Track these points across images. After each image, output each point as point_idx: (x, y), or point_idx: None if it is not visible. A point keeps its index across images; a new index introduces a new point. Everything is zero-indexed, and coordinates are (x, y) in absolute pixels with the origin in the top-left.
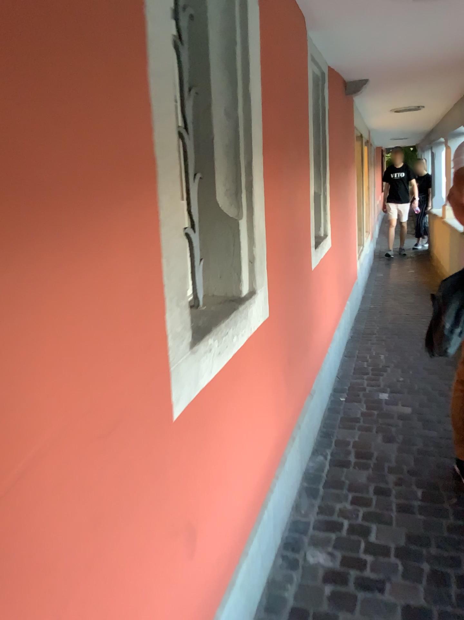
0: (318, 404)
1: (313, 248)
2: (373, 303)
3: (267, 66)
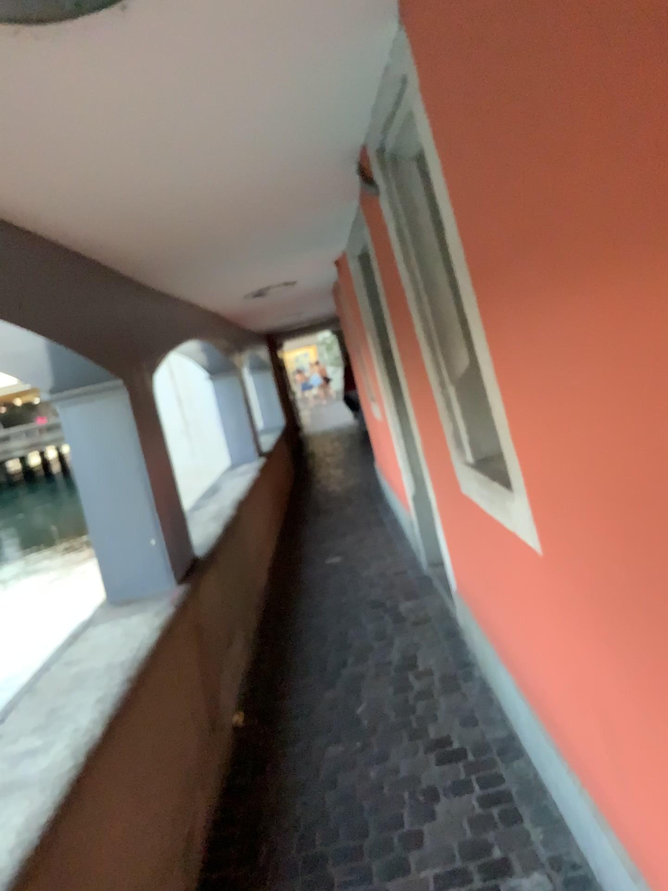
0: None
1: None
2: None
3: (440, 161)
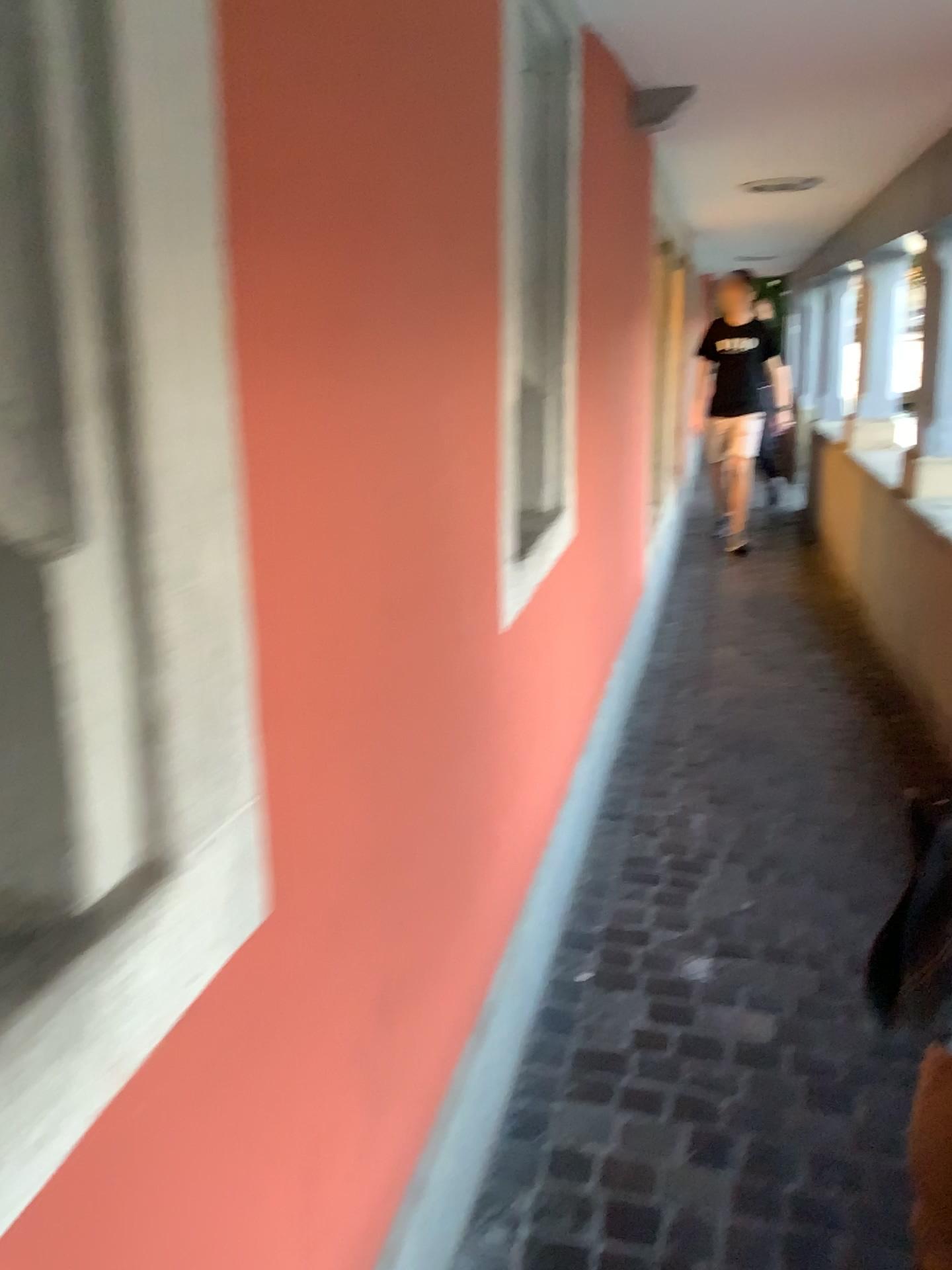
0: (510, 1016)
1: (516, 554)
2: (681, 657)
3: None
